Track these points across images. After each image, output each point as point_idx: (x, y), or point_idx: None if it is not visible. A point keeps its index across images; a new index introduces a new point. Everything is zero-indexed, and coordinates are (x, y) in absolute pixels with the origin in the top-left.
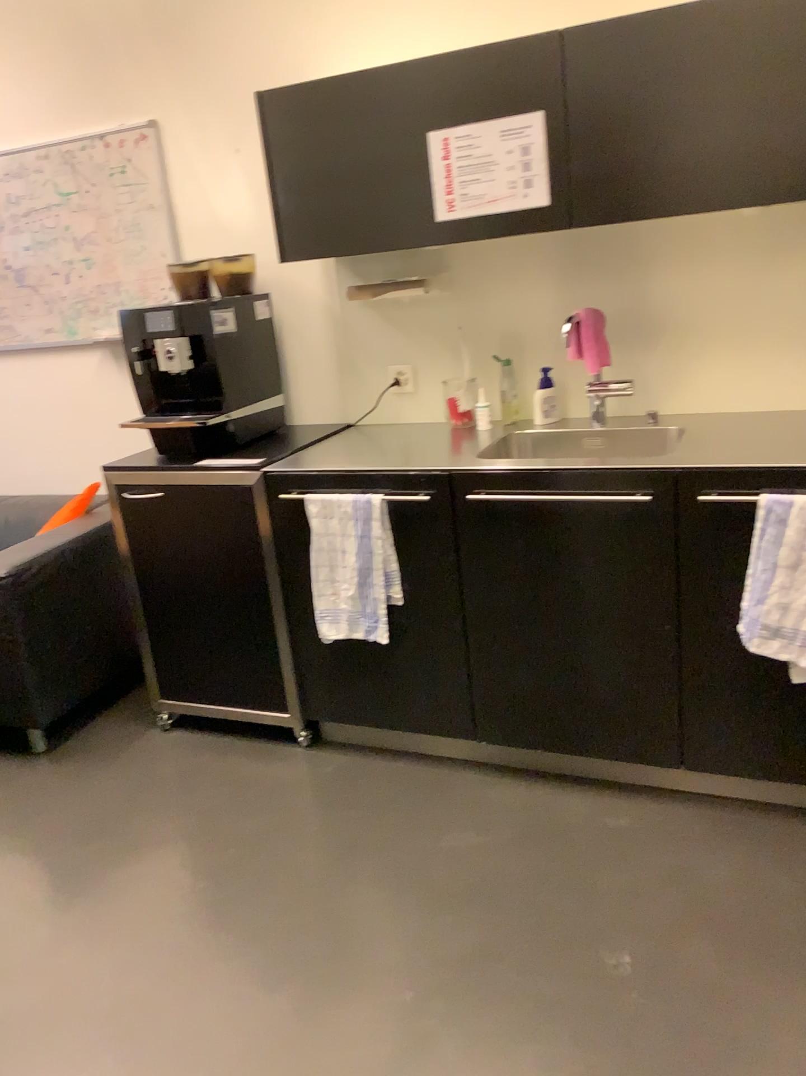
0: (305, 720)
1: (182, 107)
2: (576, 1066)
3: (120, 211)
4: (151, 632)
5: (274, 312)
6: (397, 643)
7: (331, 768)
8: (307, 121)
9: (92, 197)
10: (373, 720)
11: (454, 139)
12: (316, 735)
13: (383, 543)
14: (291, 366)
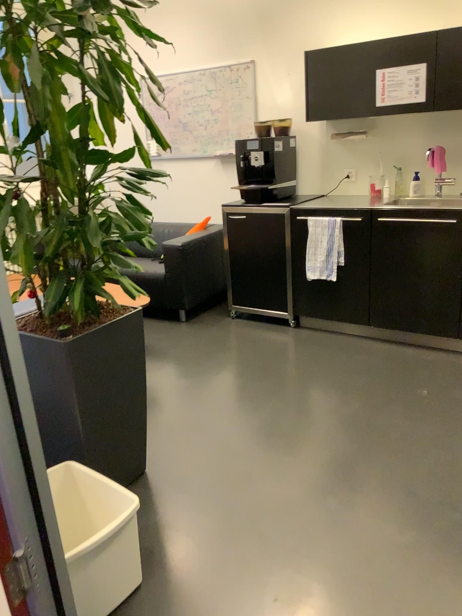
0: (294, 315)
1: (267, 55)
2: (401, 413)
3: (233, 98)
4: (232, 275)
5: (296, 144)
6: (339, 281)
7: (304, 334)
8: (326, 64)
9: (221, 92)
10: (325, 316)
11: (387, 73)
12: (298, 322)
13: (339, 238)
14: (300, 168)
